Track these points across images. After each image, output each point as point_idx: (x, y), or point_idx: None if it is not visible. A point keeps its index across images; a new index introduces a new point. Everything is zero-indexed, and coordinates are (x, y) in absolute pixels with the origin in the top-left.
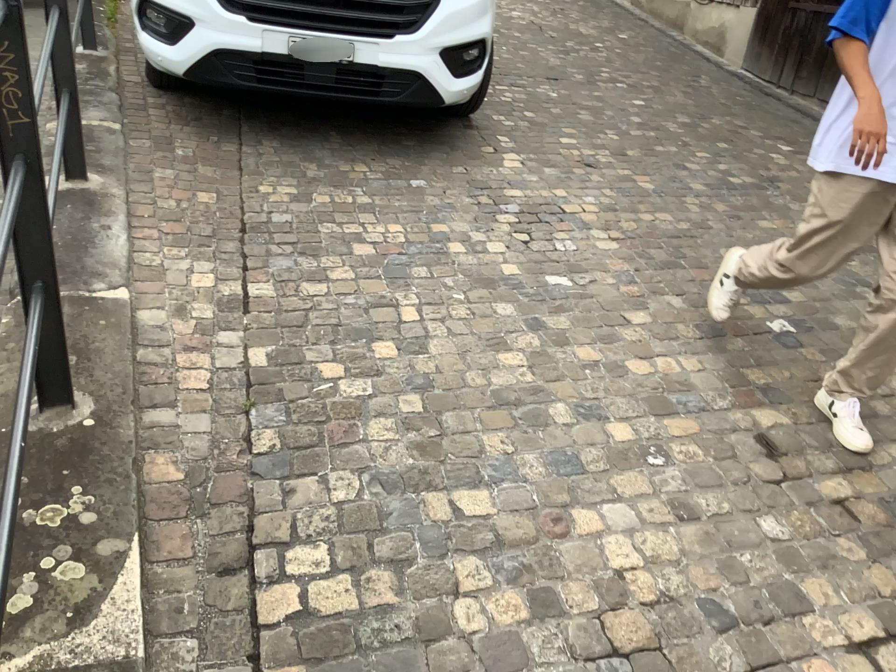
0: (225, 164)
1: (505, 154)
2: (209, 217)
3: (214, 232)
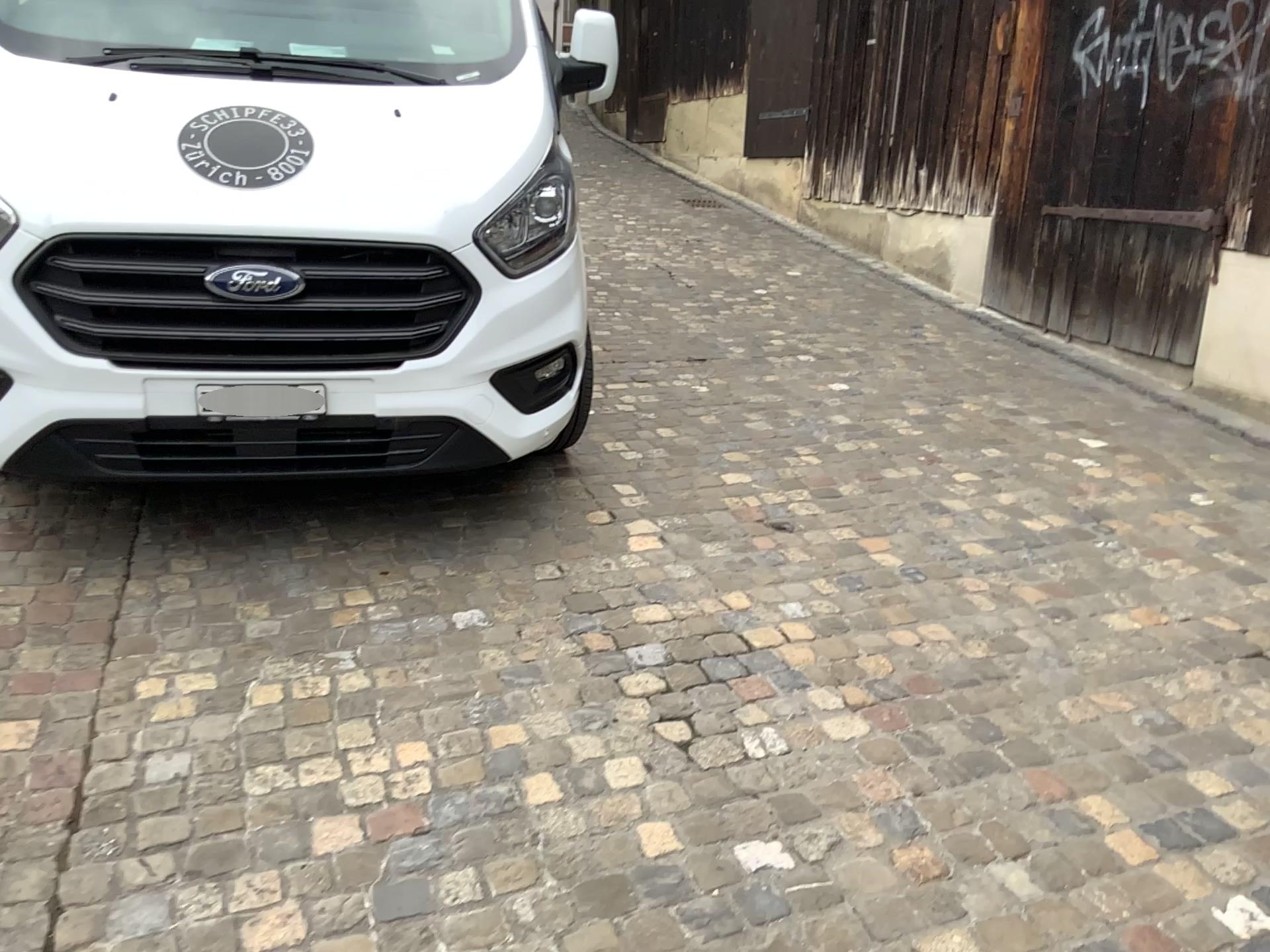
0: (84, 635)
1: (630, 524)
2: (8, 797)
3: (7, 842)
